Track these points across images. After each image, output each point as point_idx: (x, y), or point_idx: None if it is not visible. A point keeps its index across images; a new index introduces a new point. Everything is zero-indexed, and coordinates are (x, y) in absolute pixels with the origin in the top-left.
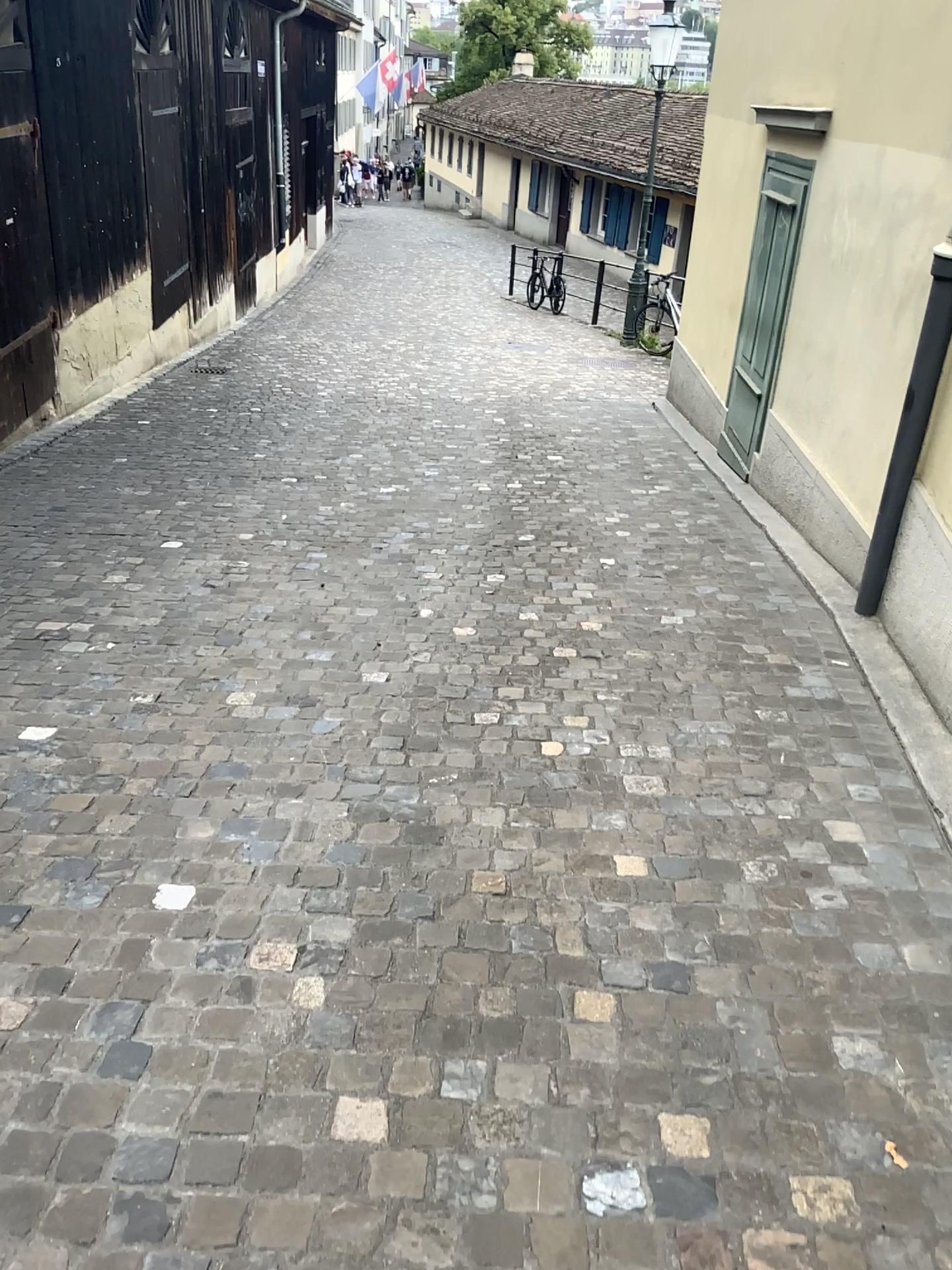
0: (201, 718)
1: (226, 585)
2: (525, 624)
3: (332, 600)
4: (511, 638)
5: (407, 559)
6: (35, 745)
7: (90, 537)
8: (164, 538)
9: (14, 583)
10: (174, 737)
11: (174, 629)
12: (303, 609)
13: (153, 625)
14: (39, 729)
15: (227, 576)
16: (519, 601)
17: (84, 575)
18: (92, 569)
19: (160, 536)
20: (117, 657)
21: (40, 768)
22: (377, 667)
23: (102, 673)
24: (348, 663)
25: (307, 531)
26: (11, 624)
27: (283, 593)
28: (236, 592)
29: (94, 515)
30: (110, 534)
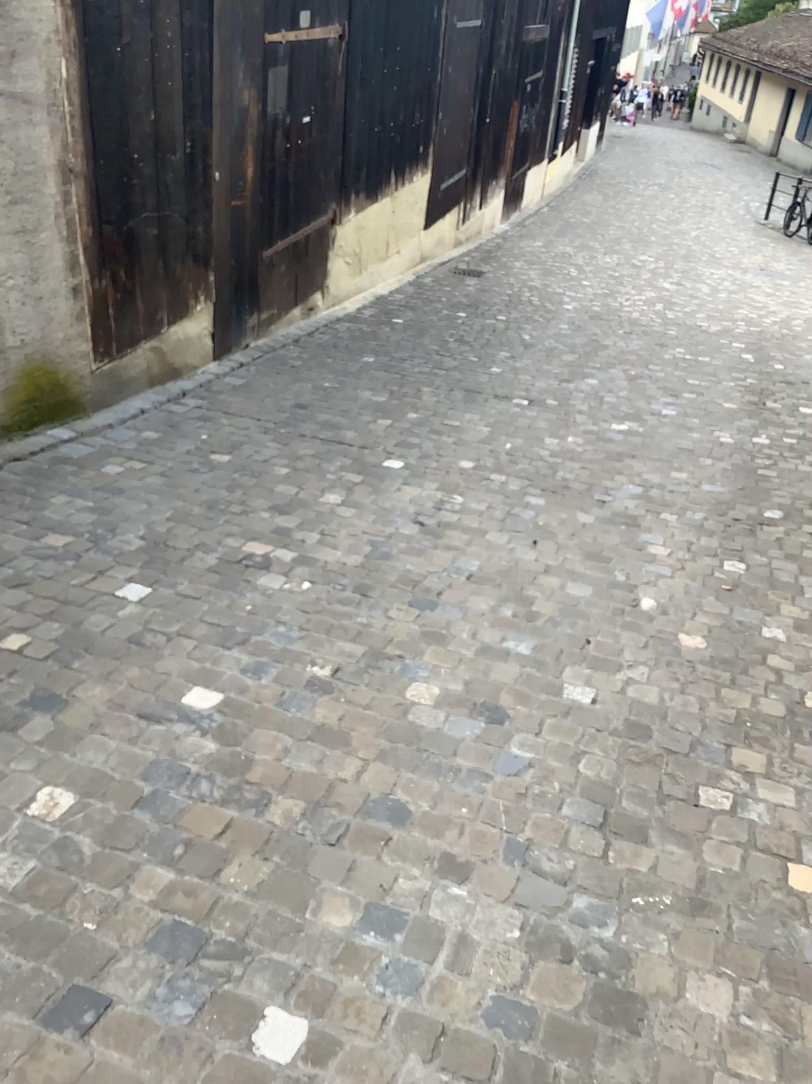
0: (374, 718)
1: (437, 526)
2: (767, 647)
3: (545, 569)
4: (749, 667)
5: (634, 525)
6: (191, 720)
7: (318, 443)
8: (388, 456)
9: (236, 486)
10: (339, 743)
11: (372, 577)
12: (512, 575)
13: (352, 568)
14: (201, 697)
15: (439, 516)
16: (762, 611)
17: (301, 490)
18: (311, 482)
19: (384, 453)
20: (306, 606)
21: (186, 759)
22: (584, 681)
23: (286, 625)
24: (551, 666)
25: (530, 471)
26: (218, 538)
27: (494, 549)
28: (445, 539)
29: (329, 417)
30: (338, 442)
